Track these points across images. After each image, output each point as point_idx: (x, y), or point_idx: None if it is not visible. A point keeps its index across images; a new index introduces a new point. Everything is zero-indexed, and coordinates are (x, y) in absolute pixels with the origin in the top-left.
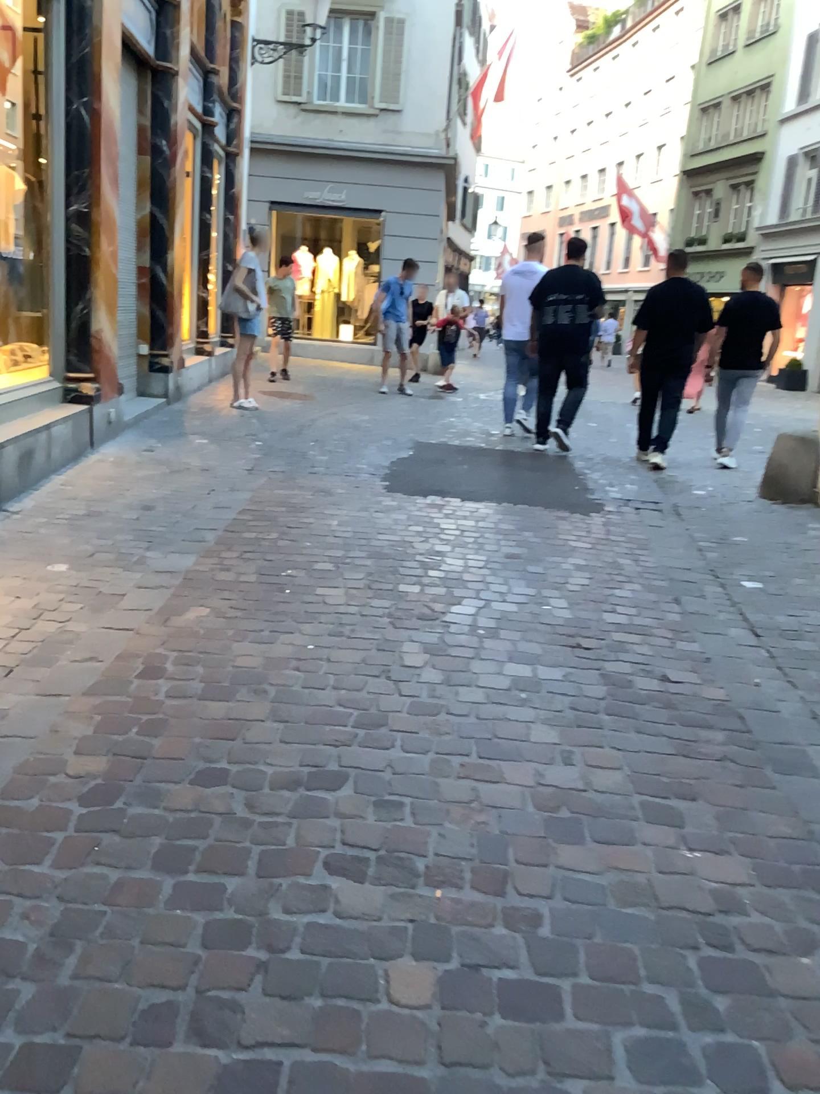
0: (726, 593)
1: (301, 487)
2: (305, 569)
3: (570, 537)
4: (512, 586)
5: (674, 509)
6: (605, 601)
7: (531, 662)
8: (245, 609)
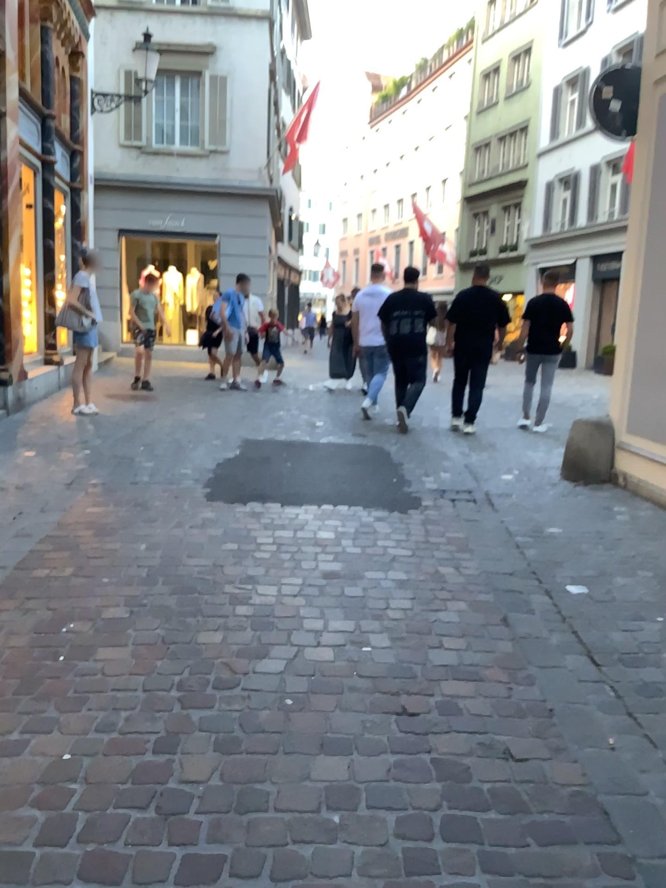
0: (554, 605)
1: (116, 504)
2: (92, 619)
3: (389, 545)
4: (327, 621)
5: (488, 500)
6: (429, 632)
7: (345, 750)
8: (2, 693)
